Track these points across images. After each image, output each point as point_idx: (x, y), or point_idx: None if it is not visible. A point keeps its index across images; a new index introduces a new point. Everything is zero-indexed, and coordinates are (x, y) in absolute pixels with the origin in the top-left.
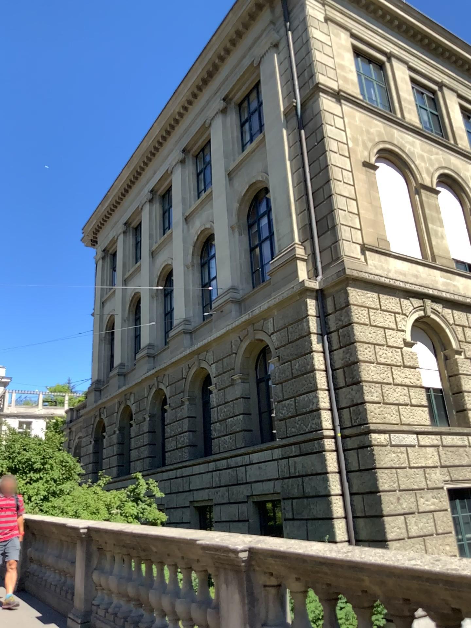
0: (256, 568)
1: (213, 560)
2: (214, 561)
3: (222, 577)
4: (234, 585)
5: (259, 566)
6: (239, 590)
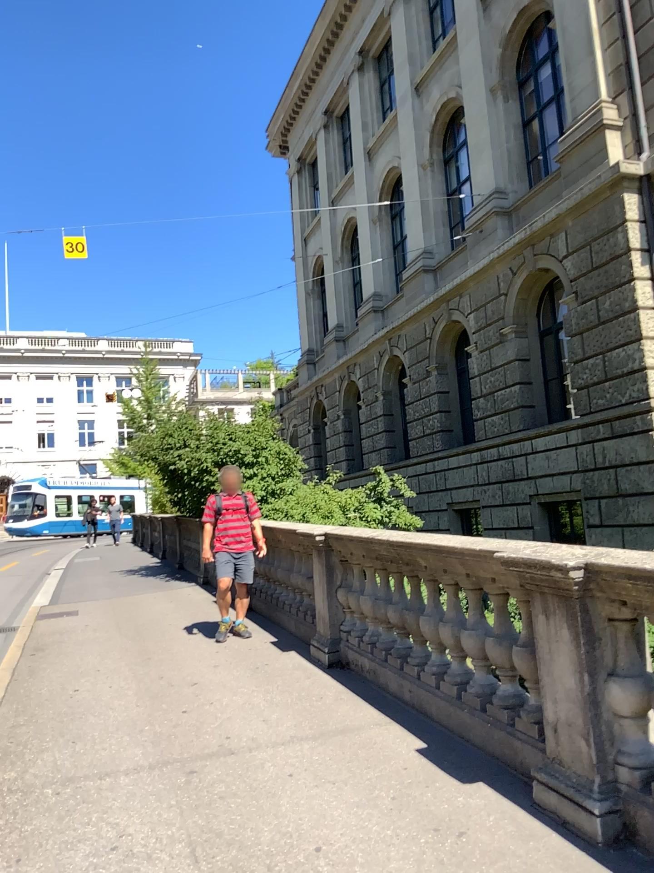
0: (600, 595)
1: (522, 582)
2: (524, 583)
3: (539, 605)
4: (560, 617)
5: (607, 593)
6: (570, 625)
